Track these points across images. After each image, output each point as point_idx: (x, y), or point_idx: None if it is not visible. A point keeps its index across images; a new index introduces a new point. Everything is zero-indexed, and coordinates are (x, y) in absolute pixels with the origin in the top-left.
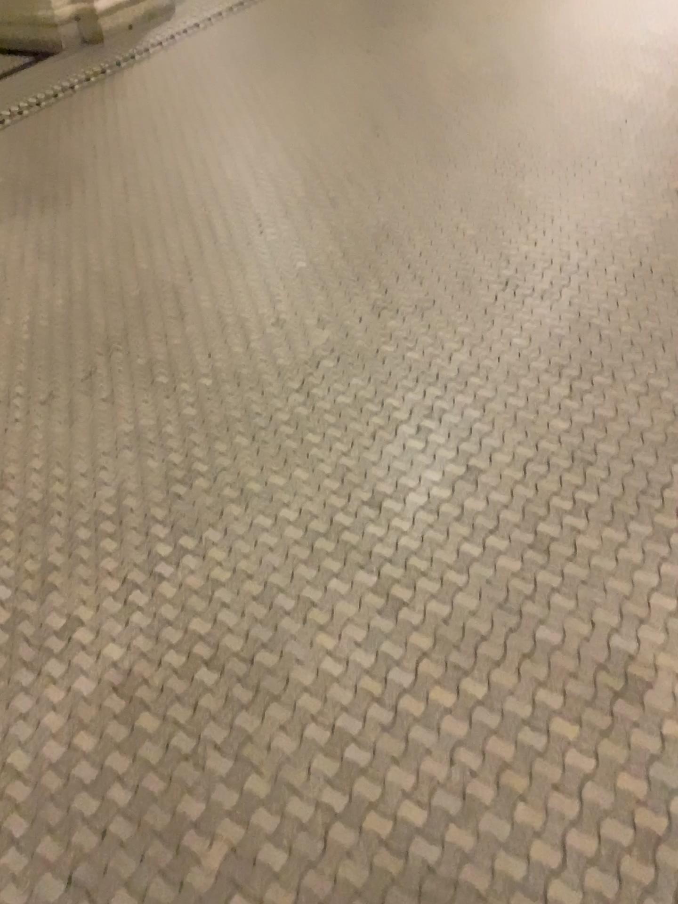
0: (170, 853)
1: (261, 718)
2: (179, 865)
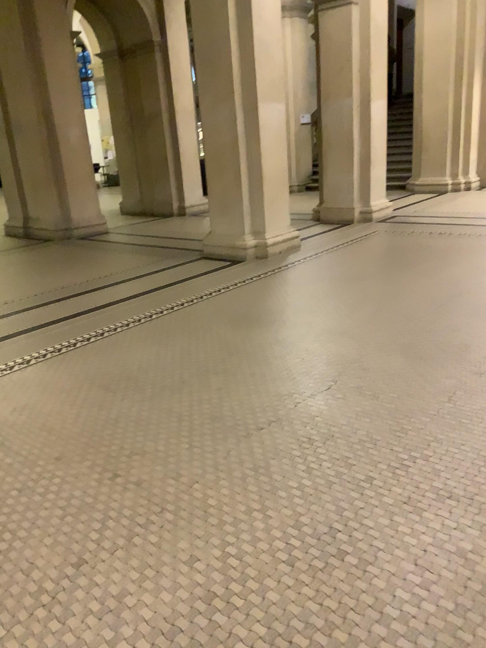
0: (459, 559)
1: (483, 518)
2: (466, 562)
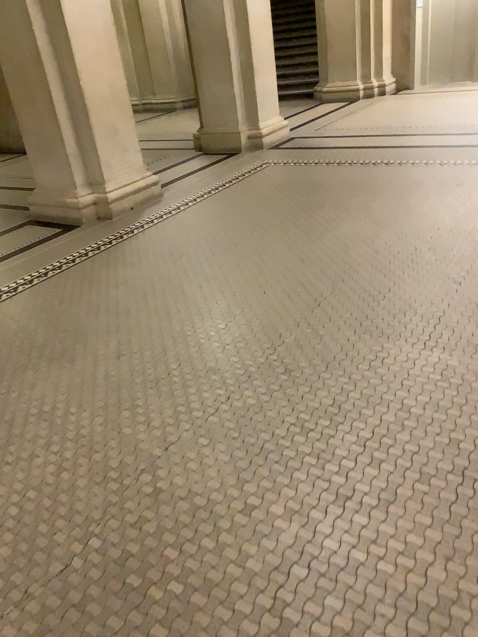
0: None
1: None
2: None
